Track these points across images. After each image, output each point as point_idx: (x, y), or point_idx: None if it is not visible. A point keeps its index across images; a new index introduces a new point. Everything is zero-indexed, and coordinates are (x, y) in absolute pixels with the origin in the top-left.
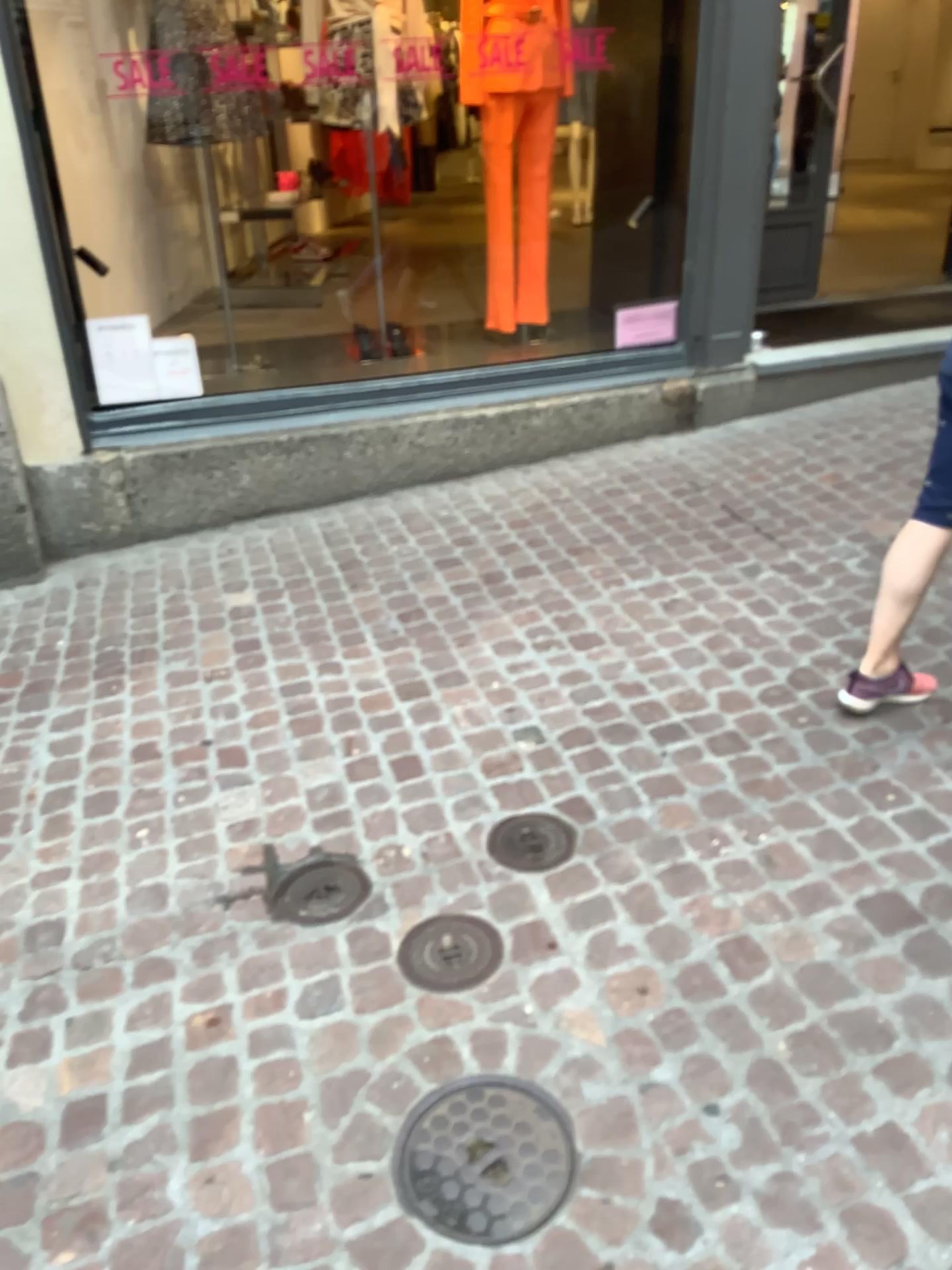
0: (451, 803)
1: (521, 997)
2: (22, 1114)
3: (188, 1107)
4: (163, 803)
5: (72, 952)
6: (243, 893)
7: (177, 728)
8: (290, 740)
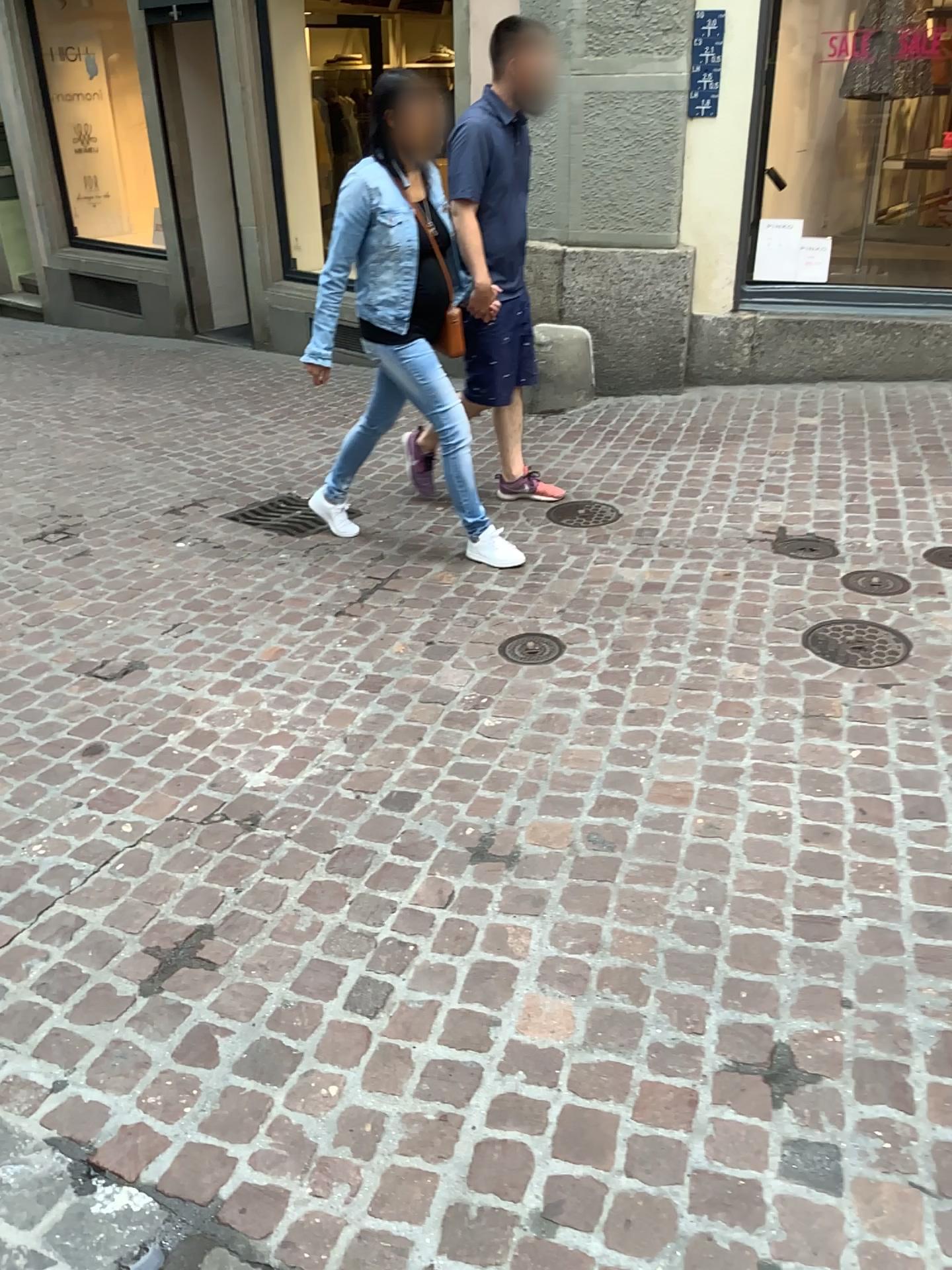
0: (909, 532)
1: (910, 605)
2: (627, 578)
3: (708, 593)
4: (726, 499)
5: (661, 539)
6: (762, 538)
7: (744, 471)
8: (815, 487)
